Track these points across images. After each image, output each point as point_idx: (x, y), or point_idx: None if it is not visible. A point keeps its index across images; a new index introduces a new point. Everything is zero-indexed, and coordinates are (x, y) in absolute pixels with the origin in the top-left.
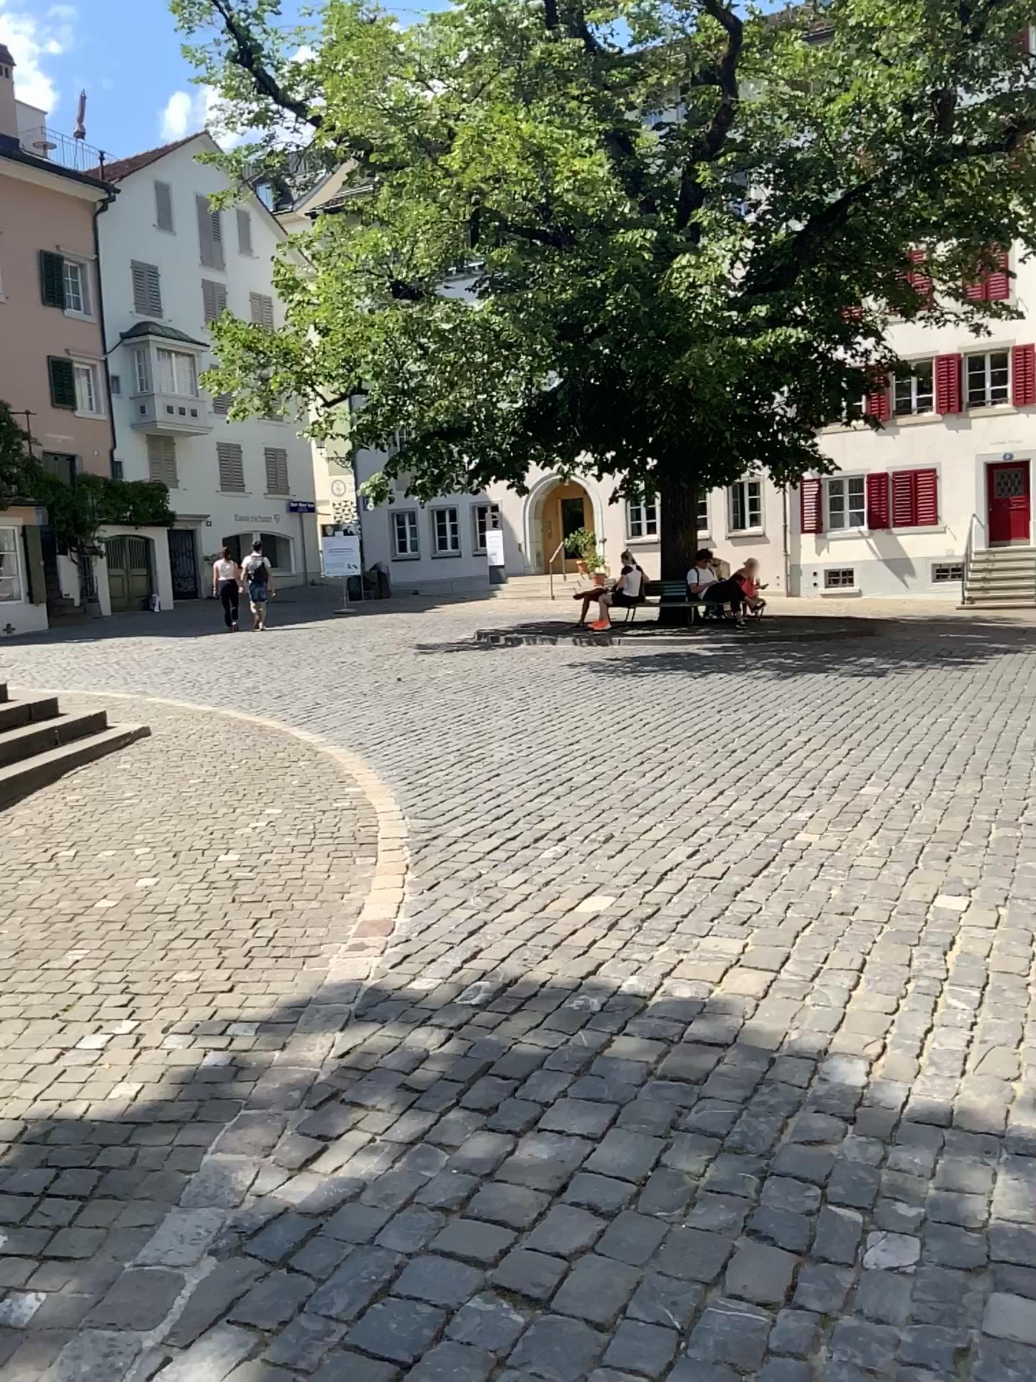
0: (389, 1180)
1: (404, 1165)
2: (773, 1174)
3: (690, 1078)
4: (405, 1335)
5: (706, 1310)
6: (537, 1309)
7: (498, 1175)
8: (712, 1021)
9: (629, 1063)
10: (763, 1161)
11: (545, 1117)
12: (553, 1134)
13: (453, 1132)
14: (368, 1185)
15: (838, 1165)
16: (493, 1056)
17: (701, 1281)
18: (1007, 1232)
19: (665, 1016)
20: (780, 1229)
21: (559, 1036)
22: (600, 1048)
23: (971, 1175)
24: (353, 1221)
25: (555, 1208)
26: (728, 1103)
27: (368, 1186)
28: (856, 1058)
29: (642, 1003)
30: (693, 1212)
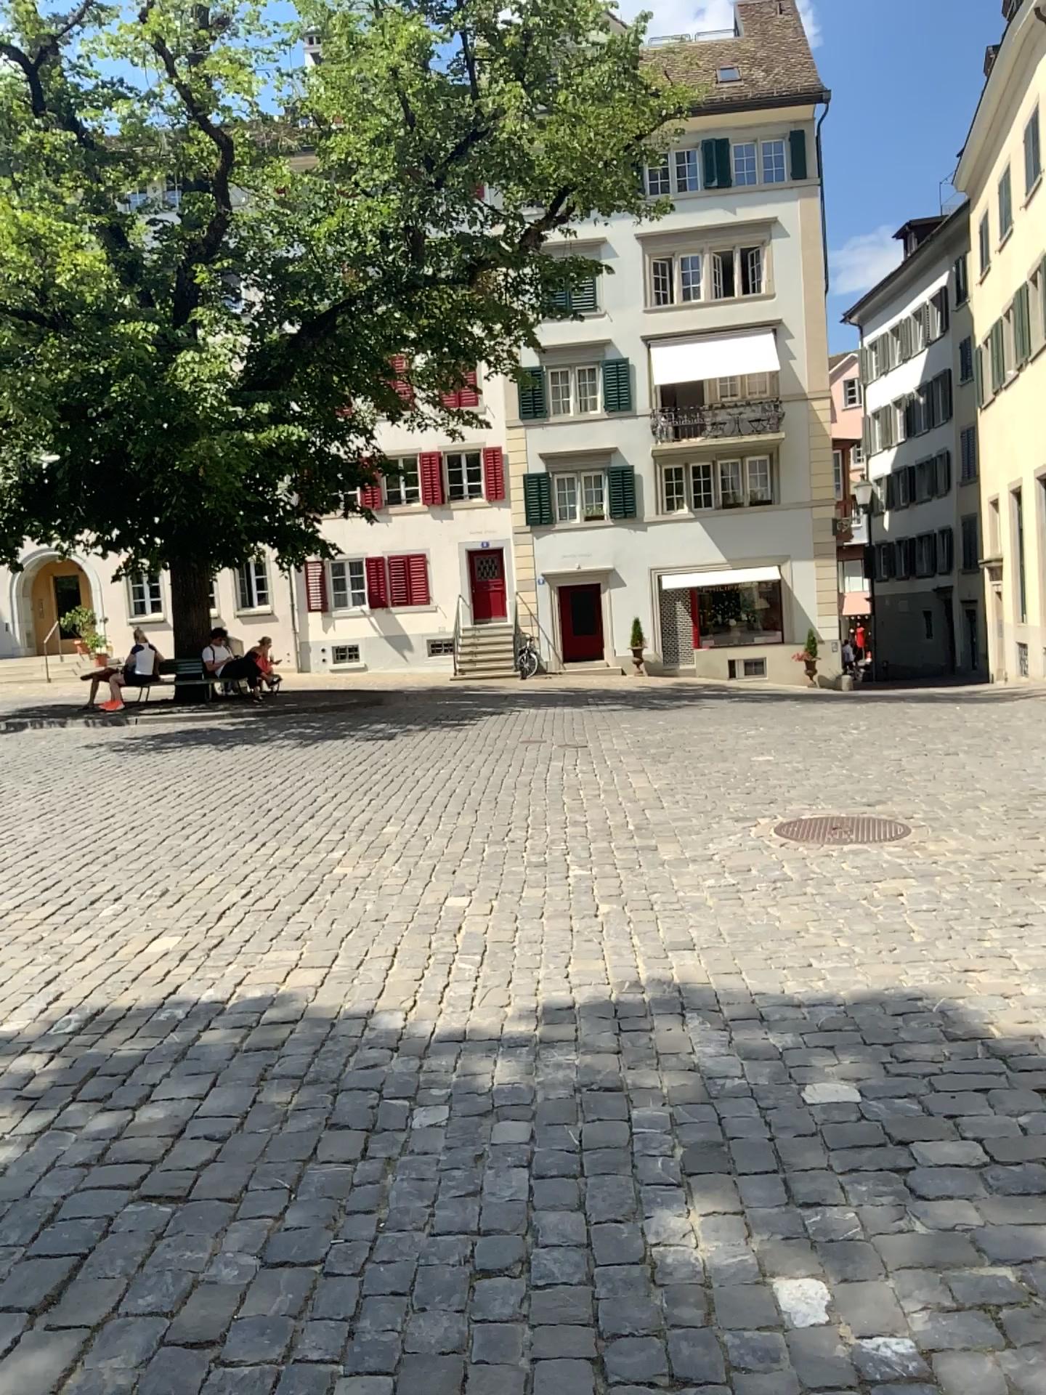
0: (29, 1157)
1: (40, 1146)
2: (344, 1090)
3: (271, 1047)
4: (77, 1239)
5: (307, 1174)
6: (180, 1201)
7: (126, 1135)
8: (282, 1008)
9: (219, 1046)
10: (335, 1084)
11: (156, 1092)
12: (165, 1100)
13: (77, 1116)
14: (11, 1164)
15: (390, 1077)
16: (98, 1062)
17: (301, 1158)
18: (505, 1090)
19: (243, 1011)
20: (353, 1119)
21: (154, 1039)
22: (192, 1040)
23: (480, 1065)
24: (6, 1188)
25: (179, 1144)
26: (303, 1056)
27: (11, 1165)
28: (397, 1013)
29: (221, 1006)
30: (288, 1123)
